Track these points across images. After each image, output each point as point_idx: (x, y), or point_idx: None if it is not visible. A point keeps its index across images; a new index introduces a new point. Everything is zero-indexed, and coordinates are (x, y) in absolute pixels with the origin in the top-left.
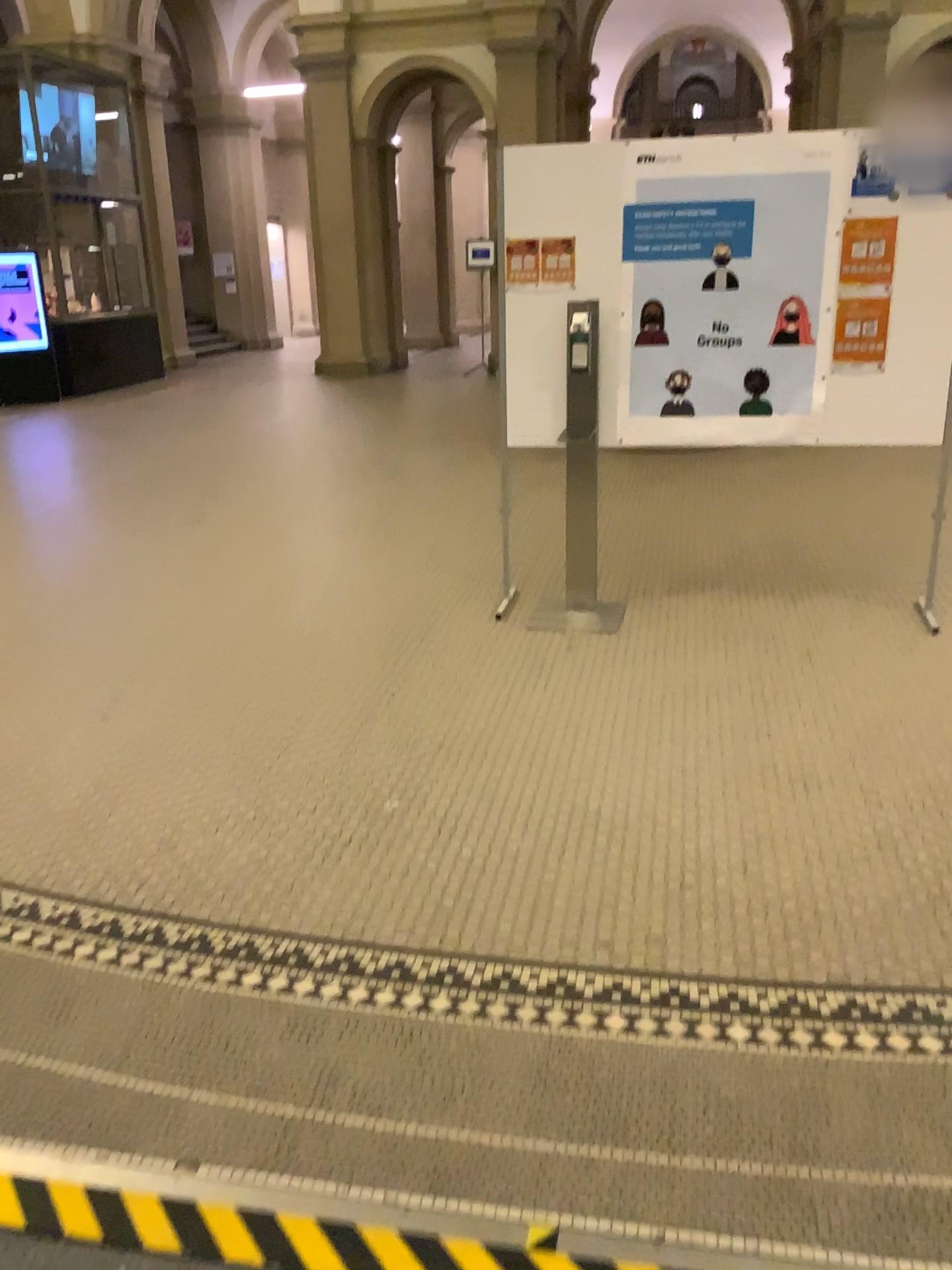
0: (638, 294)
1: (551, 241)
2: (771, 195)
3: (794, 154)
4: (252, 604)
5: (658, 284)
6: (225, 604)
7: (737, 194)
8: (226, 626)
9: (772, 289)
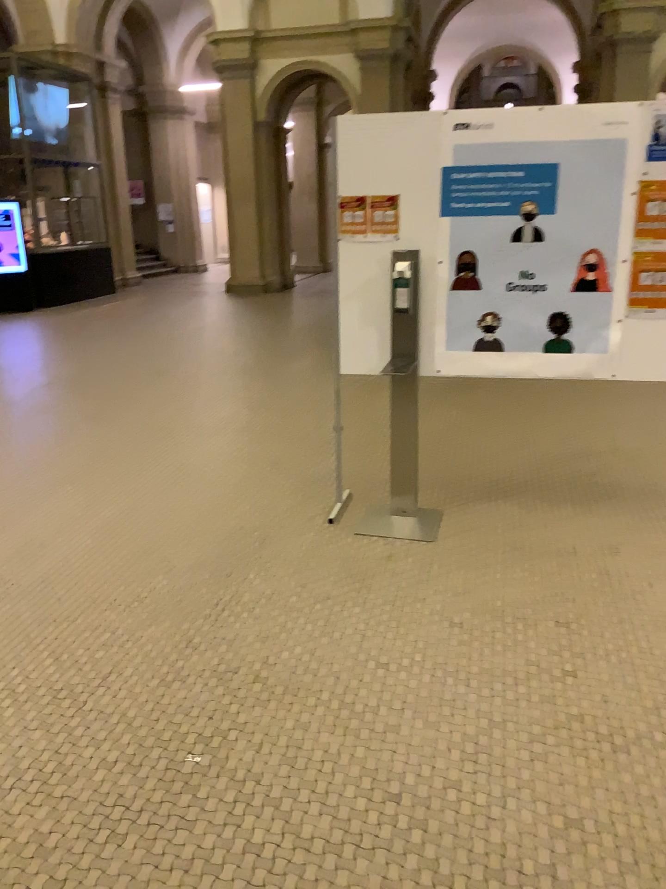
0: (455, 246)
1: (379, 200)
2: (574, 160)
3: (596, 124)
4: (120, 507)
5: (473, 237)
6: (98, 506)
7: (544, 159)
8: (92, 529)
9: (574, 243)
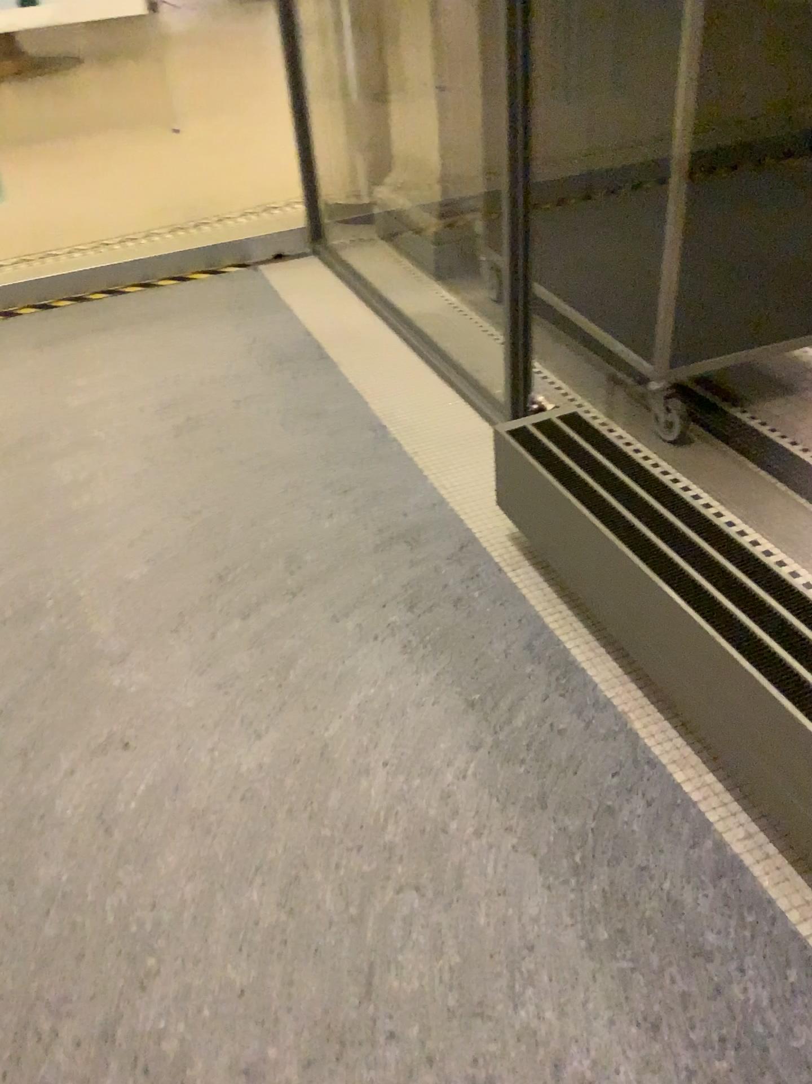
0: None
1: None
2: None
3: None
4: None
5: None
6: None
7: None
8: None
9: None
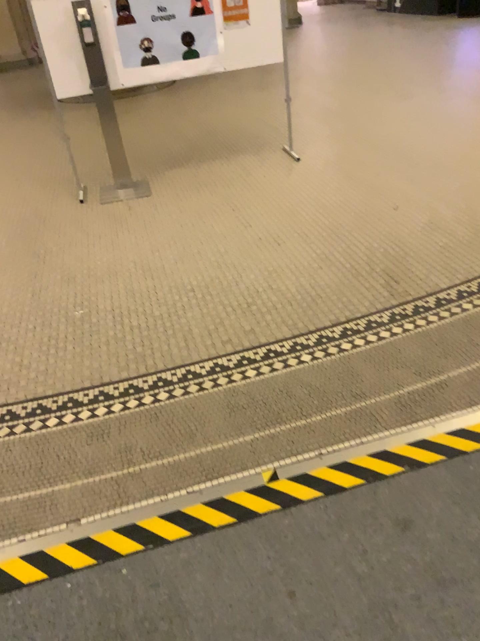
0: None
1: None
2: None
3: None
4: None
5: None
6: None
7: None
8: None
9: None
